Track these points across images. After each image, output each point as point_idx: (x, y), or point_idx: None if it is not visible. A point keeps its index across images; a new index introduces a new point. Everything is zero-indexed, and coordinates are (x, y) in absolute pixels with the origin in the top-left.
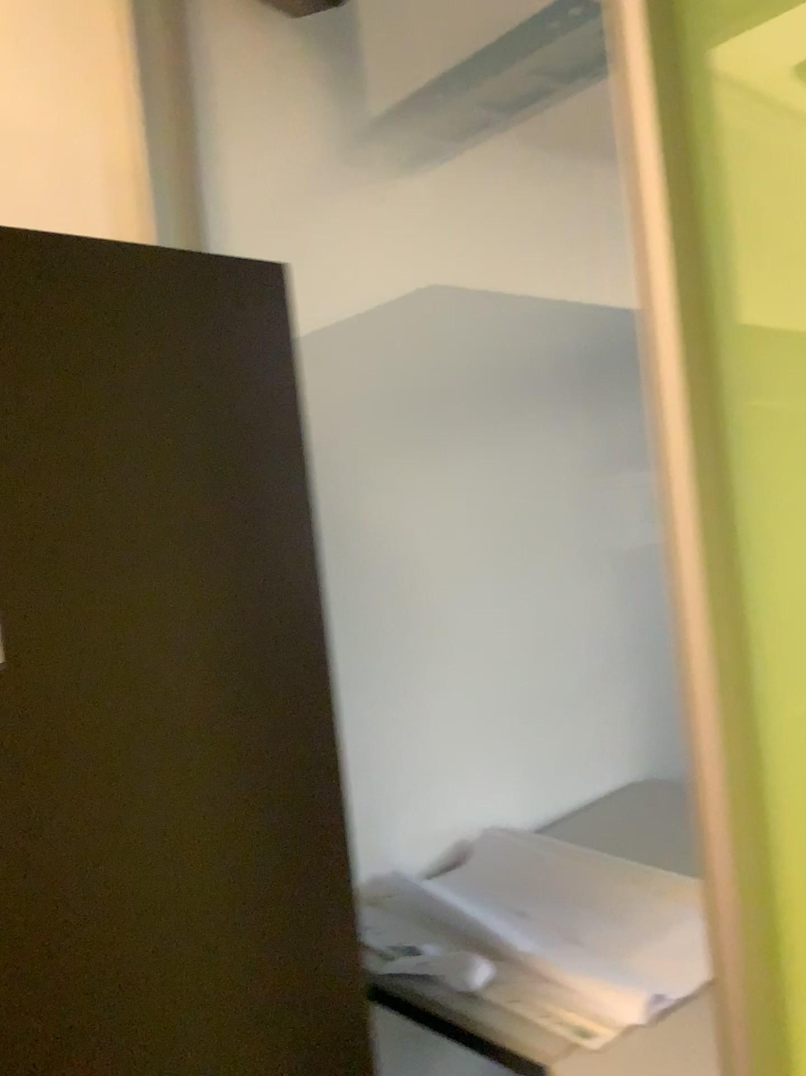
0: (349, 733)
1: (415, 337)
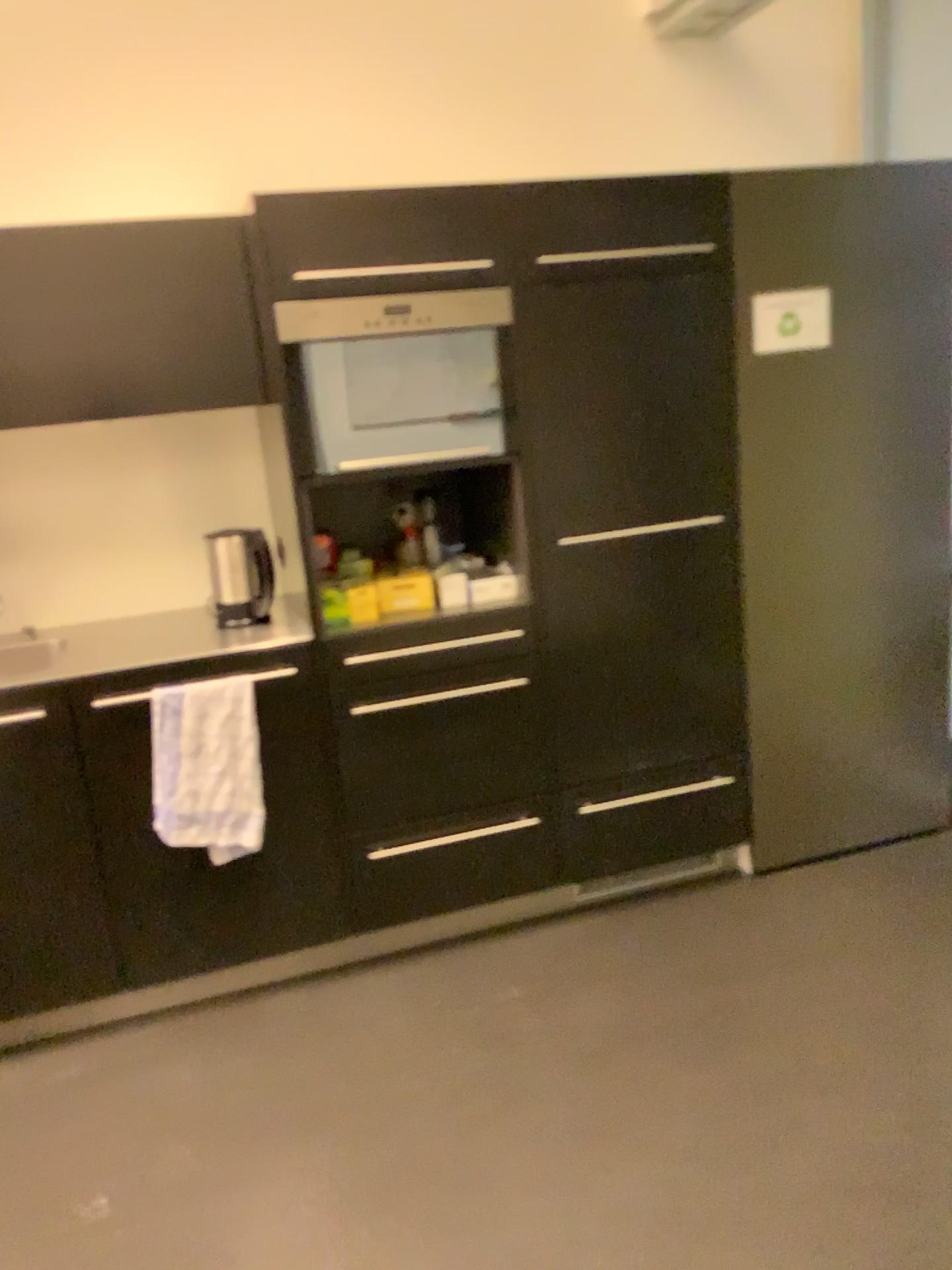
0: None
1: None
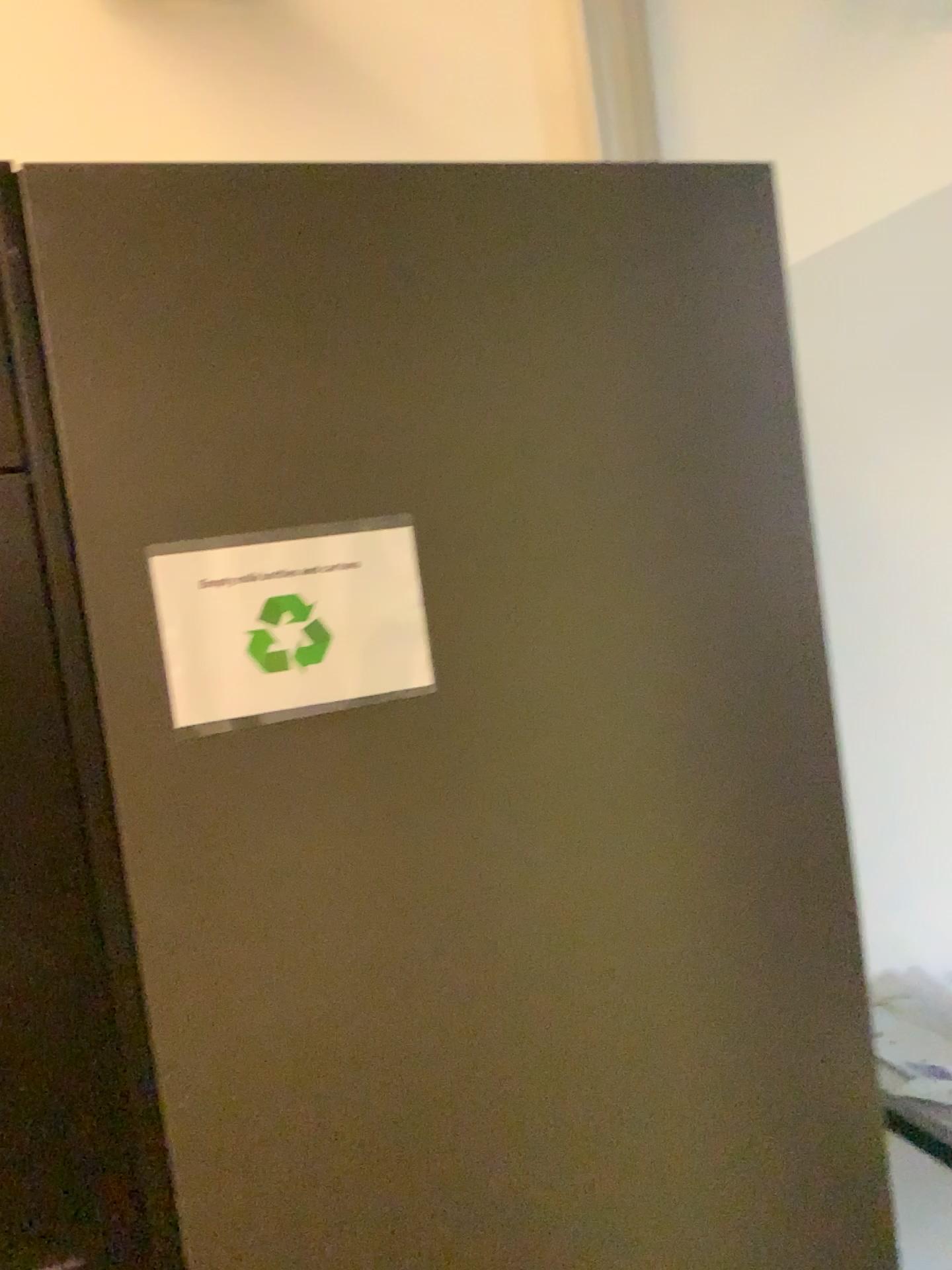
0: (853, 786)
1: (949, 257)
